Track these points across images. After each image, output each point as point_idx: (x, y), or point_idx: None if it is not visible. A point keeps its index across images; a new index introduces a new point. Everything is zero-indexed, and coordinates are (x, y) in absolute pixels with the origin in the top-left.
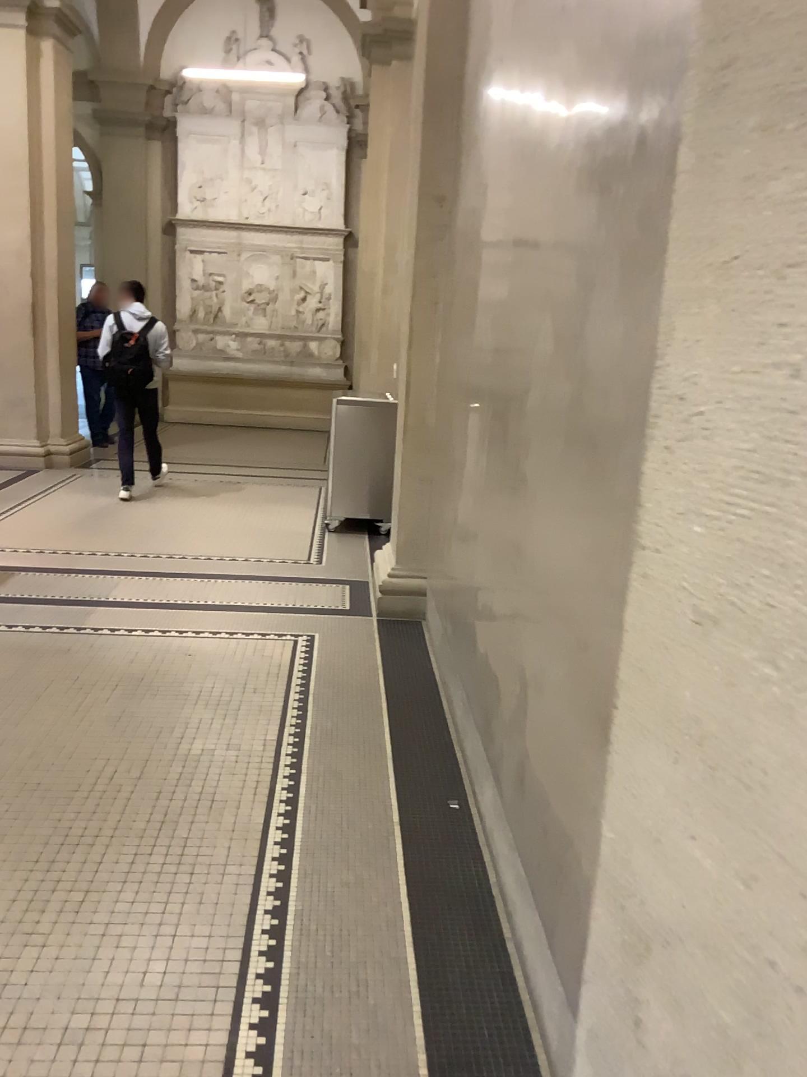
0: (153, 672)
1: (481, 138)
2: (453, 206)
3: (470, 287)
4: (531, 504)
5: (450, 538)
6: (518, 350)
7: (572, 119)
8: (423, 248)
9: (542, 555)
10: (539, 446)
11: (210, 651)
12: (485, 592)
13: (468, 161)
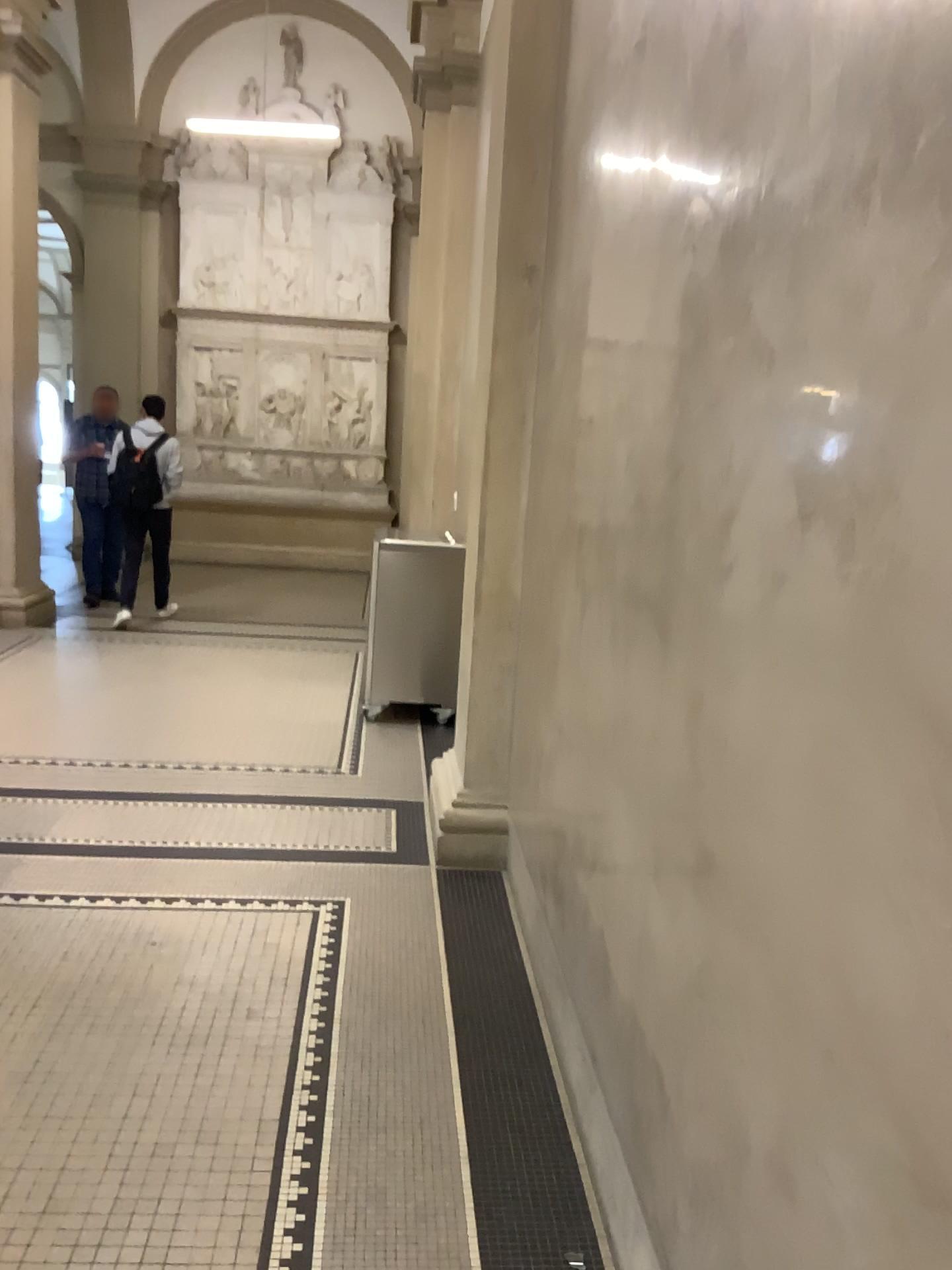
0: (96, 982)
1: (605, 163)
2: (551, 273)
3: (585, 389)
4: (750, 791)
5: (557, 771)
6: (702, 498)
7: (852, 57)
8: (504, 334)
9: (794, 912)
10: (771, 688)
11: (189, 938)
12: (633, 899)
13: (578, 203)
